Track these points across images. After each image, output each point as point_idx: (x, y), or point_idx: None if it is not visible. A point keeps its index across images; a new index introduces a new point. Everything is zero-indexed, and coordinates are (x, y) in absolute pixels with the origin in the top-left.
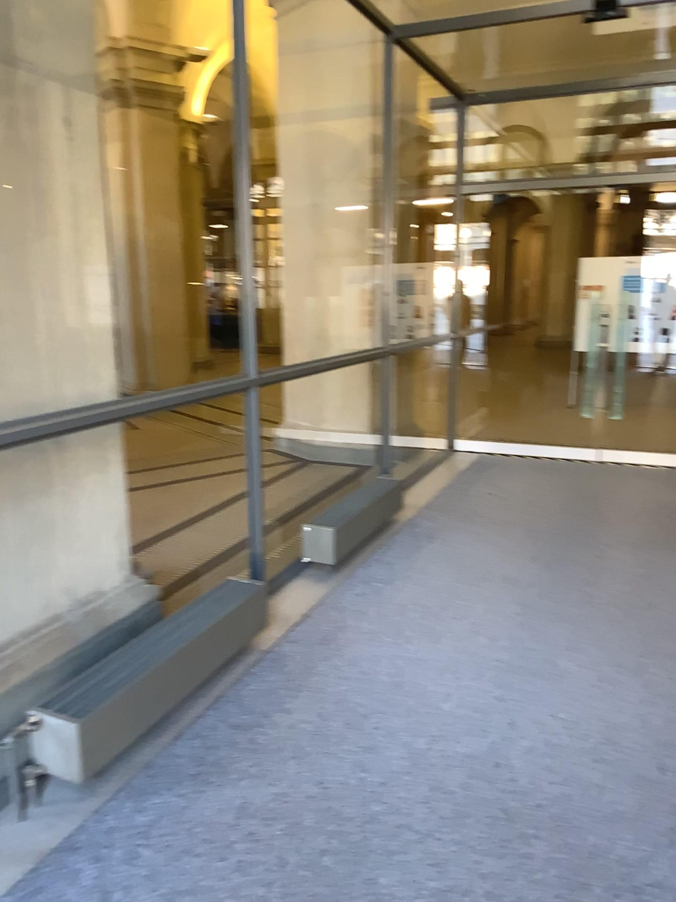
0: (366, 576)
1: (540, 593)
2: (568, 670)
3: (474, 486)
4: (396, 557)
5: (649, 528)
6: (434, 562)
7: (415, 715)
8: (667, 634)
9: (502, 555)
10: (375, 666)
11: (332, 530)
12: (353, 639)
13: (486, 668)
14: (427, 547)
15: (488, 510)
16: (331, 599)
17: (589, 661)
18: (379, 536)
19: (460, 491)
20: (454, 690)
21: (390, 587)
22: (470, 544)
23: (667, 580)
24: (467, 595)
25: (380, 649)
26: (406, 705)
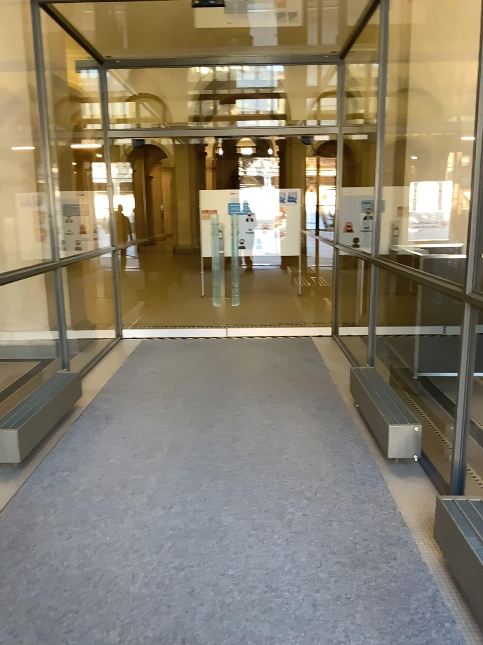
0: (51, 465)
1: (200, 457)
2: (231, 527)
3: (139, 367)
4: (78, 443)
5: (270, 387)
6: (111, 442)
7: (104, 608)
8: (297, 477)
9: (167, 426)
10: (63, 562)
11: (16, 429)
12: (41, 536)
13: (164, 541)
14: (104, 428)
15: (152, 387)
16: (18, 496)
17: (245, 514)
18: (62, 424)
19: (128, 373)
20: (138, 571)
21: (73, 473)
22: (140, 420)
23: (289, 429)
24: (142, 469)
25: (67, 542)
26: (95, 600)
